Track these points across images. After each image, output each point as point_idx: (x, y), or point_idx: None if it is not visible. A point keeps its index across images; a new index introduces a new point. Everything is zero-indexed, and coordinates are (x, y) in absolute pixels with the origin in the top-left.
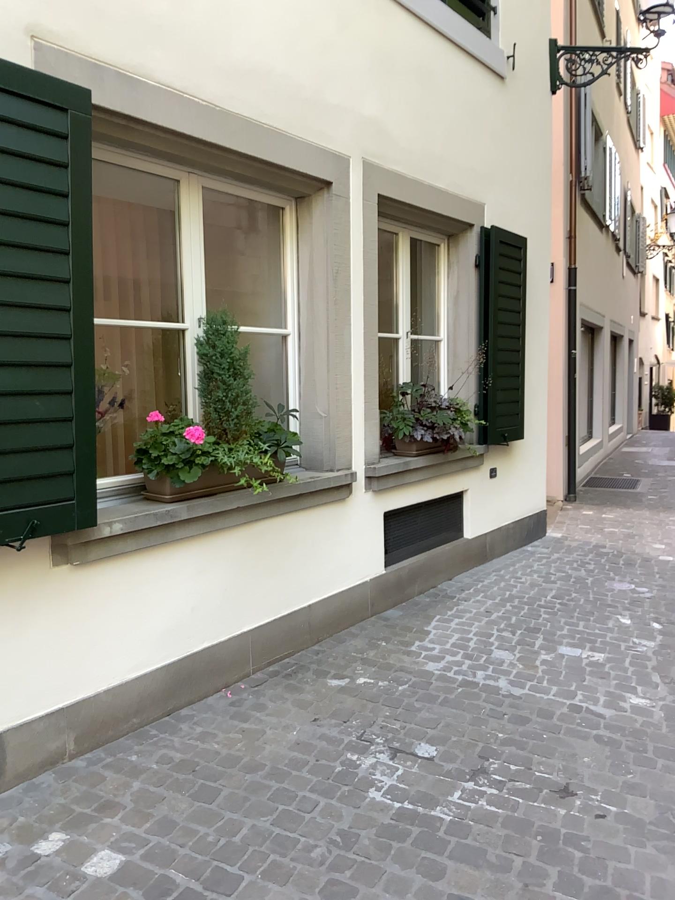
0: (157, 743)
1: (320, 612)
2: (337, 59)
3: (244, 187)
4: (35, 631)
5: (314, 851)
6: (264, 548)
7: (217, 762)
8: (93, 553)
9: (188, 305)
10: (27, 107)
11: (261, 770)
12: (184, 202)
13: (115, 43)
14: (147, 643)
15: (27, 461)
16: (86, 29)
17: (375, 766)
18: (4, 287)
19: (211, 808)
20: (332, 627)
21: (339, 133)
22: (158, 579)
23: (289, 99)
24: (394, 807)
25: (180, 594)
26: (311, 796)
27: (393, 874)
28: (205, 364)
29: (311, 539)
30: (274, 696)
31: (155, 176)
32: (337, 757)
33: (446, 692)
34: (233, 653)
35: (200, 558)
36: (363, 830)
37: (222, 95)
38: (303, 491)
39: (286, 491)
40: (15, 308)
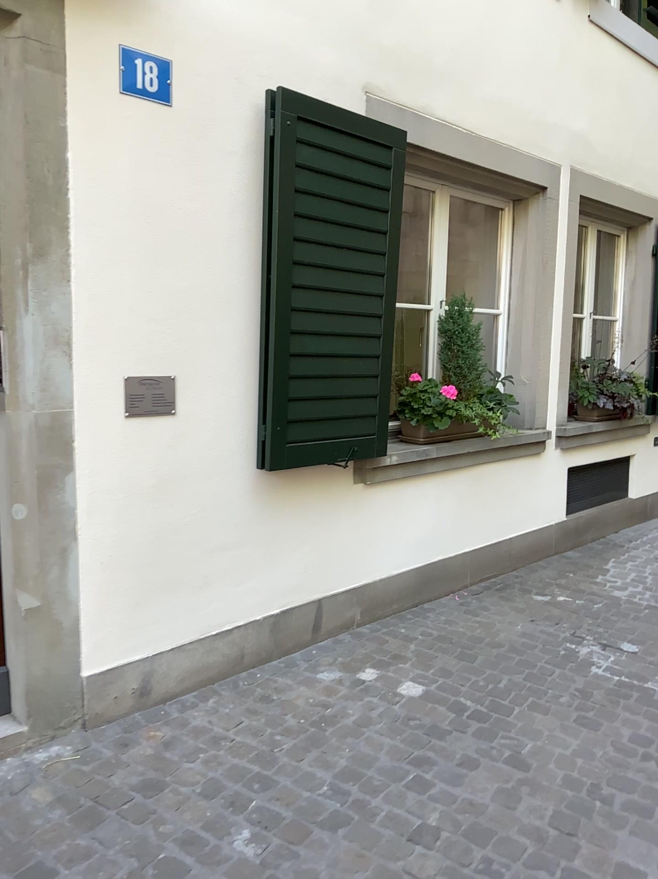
0: (418, 623)
1: (517, 545)
2: (556, 83)
3: (479, 194)
4: (342, 530)
5: (562, 697)
6: (483, 488)
7: (467, 639)
8: (379, 476)
9: (435, 290)
10: (369, 148)
11: (505, 647)
12: (436, 208)
13: (413, 92)
14: (404, 551)
15: (352, 404)
16: (396, 83)
17: (592, 652)
18: (349, 278)
19: (475, 665)
20: (525, 558)
21: (553, 146)
22: (414, 502)
23: (520, 121)
24: (615, 678)
25: (426, 516)
26: (548, 665)
27: (625, 716)
28: (446, 337)
29: (515, 484)
30: (495, 602)
31: (418, 188)
32: (560, 645)
33: (635, 611)
34: (458, 568)
35: (441, 490)
36: (595, 689)
37: (476, 123)
38: (511, 443)
39: (500, 442)
40: (354, 293)
